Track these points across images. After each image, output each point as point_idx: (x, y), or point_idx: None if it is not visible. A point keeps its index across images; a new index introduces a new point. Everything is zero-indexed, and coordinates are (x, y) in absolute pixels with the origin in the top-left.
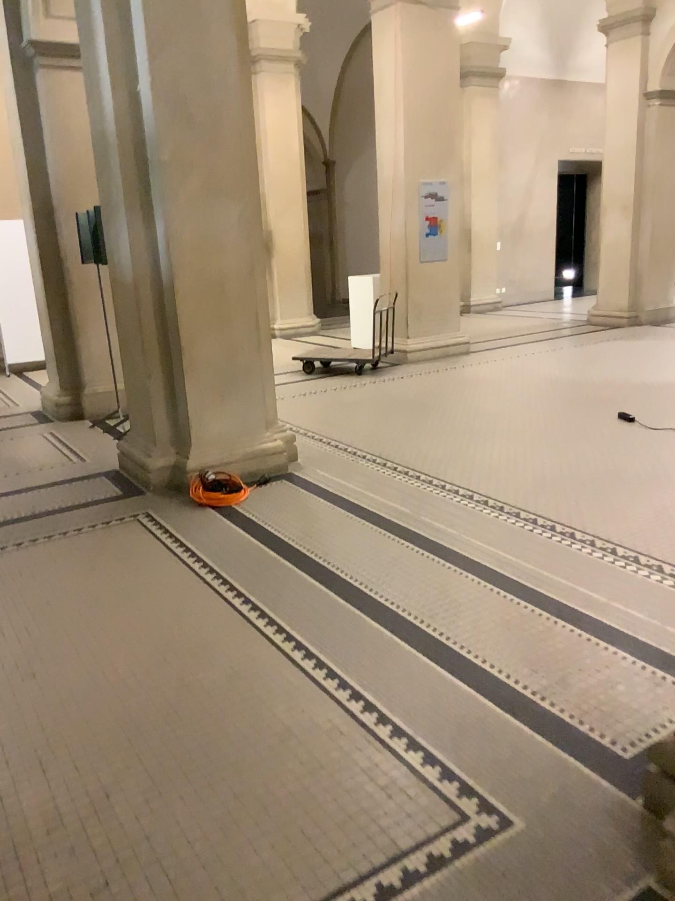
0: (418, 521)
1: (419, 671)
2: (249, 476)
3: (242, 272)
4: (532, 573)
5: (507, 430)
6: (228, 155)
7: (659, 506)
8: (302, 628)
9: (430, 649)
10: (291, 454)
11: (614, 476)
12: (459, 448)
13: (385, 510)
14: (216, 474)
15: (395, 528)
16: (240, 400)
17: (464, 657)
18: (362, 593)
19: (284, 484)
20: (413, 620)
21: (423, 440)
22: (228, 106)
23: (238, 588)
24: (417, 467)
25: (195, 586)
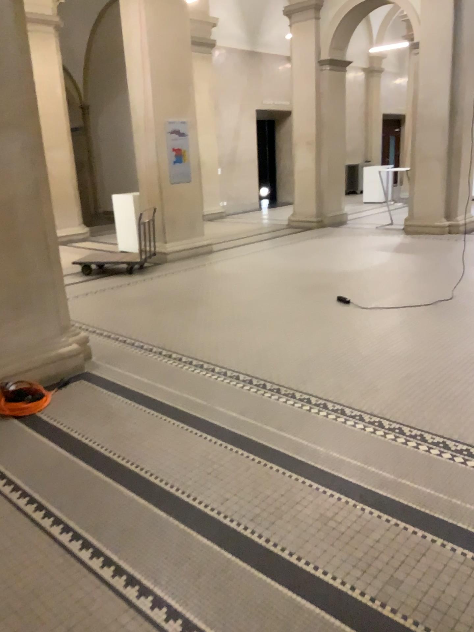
0: (209, 412)
1: (255, 594)
2: (49, 380)
3: (28, 198)
4: (322, 458)
5: (260, 318)
6: (8, 90)
7: (397, 378)
8: (127, 556)
9: (259, 563)
10: (84, 355)
11: (354, 353)
12: (227, 337)
13: (178, 404)
14: (17, 383)
15: (192, 421)
16: (35, 313)
17: (292, 568)
18: (178, 501)
19: (82, 384)
20: (233, 528)
21: (196, 332)
22: (4, 43)
23: (54, 513)
24: (196, 358)
25: (7, 516)
